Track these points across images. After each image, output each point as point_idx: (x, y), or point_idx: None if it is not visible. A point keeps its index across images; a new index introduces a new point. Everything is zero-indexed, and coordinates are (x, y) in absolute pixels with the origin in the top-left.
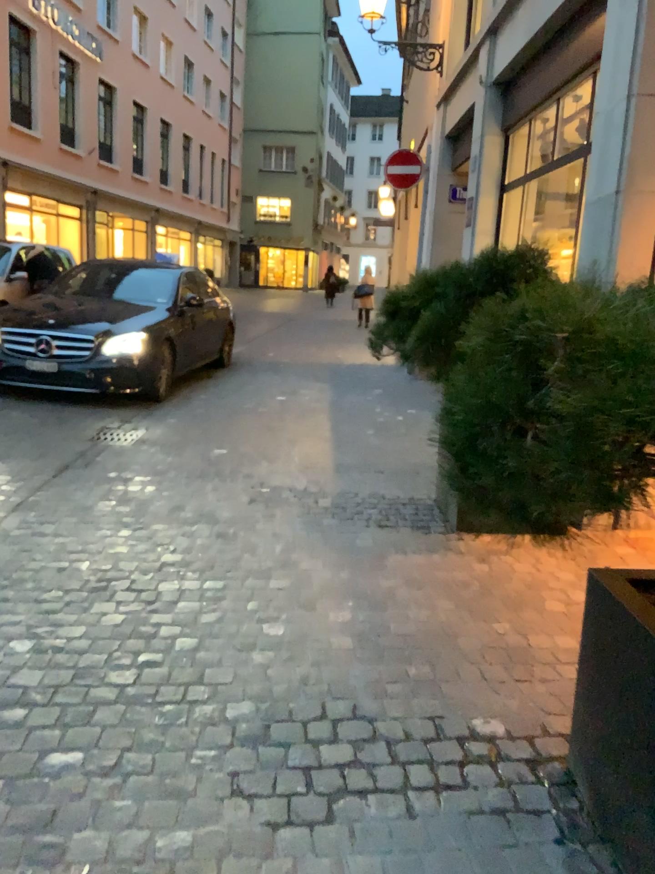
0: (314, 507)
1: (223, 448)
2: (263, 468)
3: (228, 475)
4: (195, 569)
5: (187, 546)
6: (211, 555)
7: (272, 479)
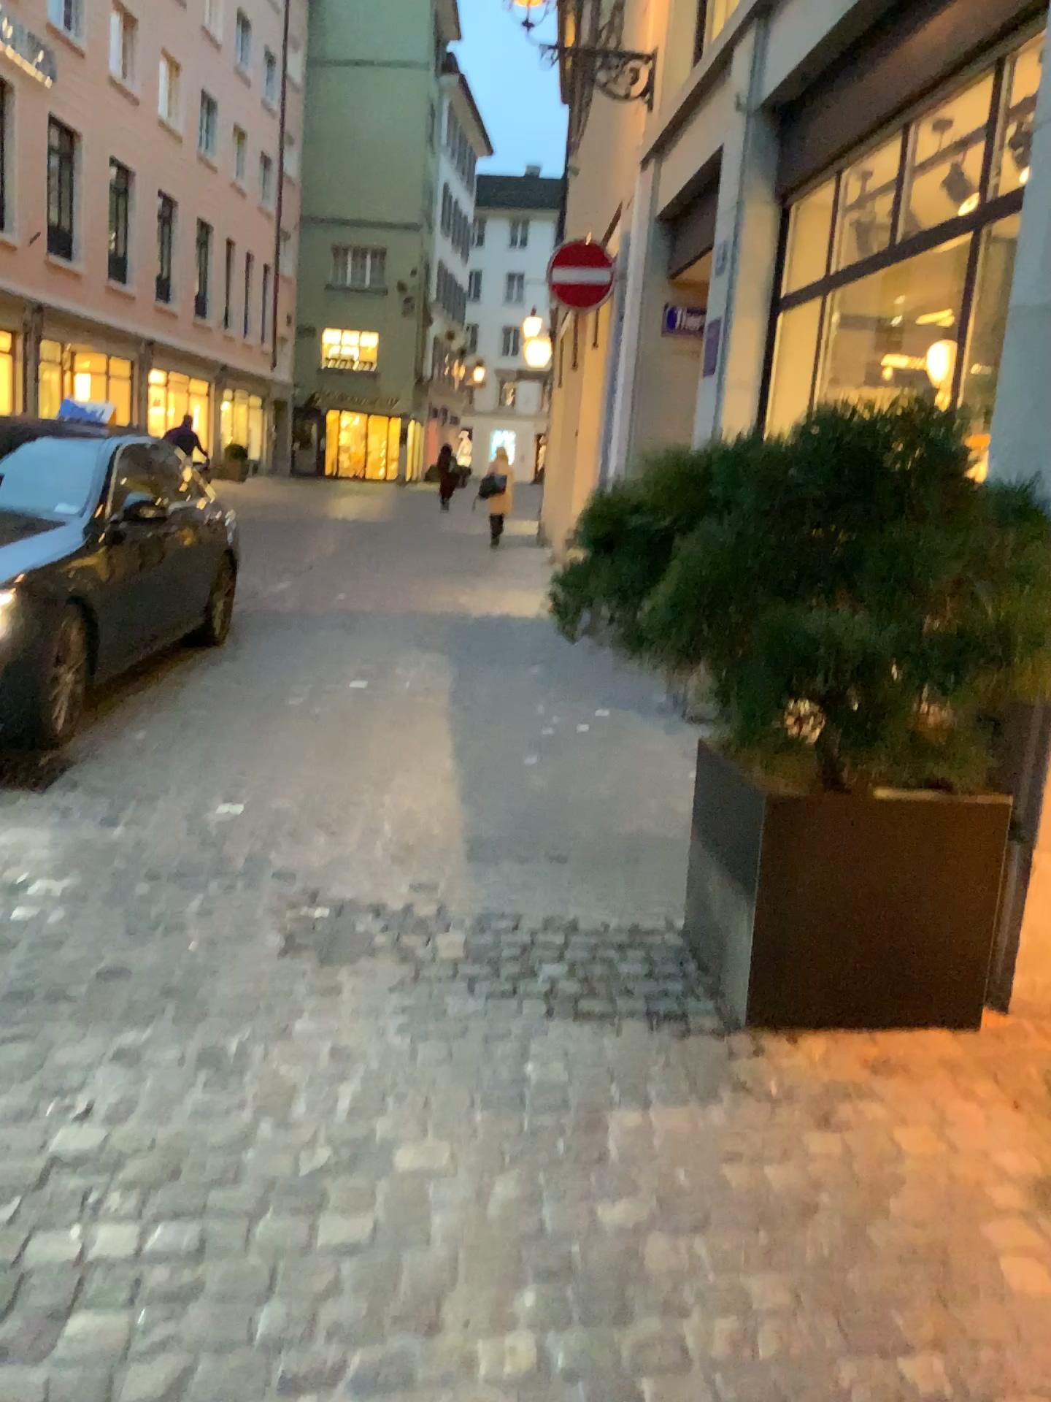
0: (428, 965)
1: (236, 803)
2: (317, 856)
3: (241, 874)
4: (130, 1183)
5: (123, 1096)
6: (177, 1131)
7: (334, 884)
